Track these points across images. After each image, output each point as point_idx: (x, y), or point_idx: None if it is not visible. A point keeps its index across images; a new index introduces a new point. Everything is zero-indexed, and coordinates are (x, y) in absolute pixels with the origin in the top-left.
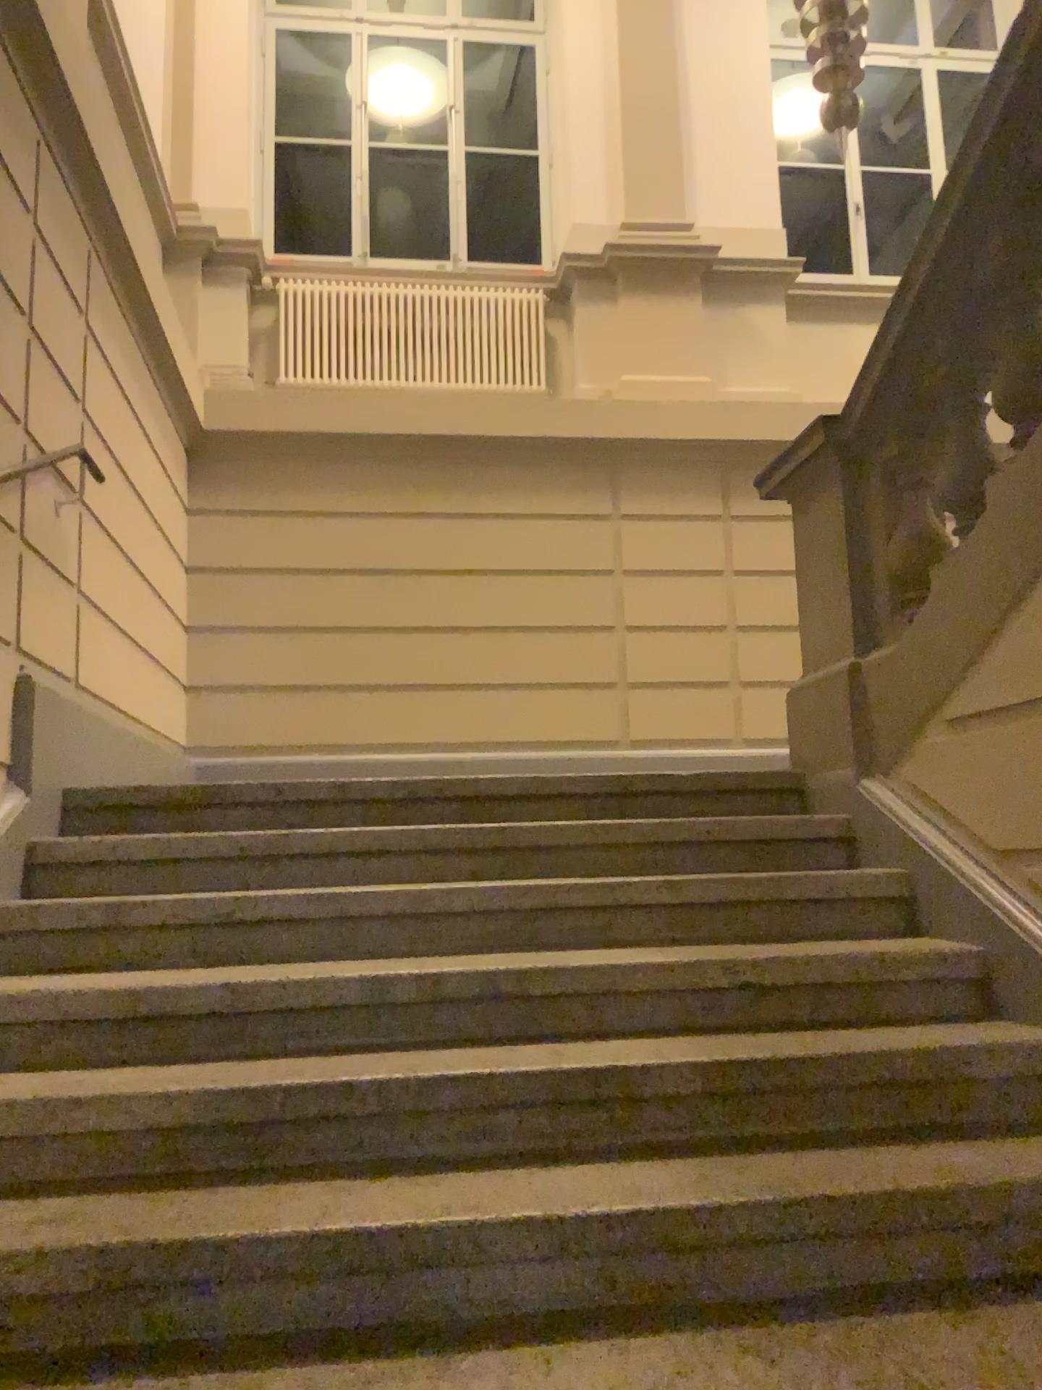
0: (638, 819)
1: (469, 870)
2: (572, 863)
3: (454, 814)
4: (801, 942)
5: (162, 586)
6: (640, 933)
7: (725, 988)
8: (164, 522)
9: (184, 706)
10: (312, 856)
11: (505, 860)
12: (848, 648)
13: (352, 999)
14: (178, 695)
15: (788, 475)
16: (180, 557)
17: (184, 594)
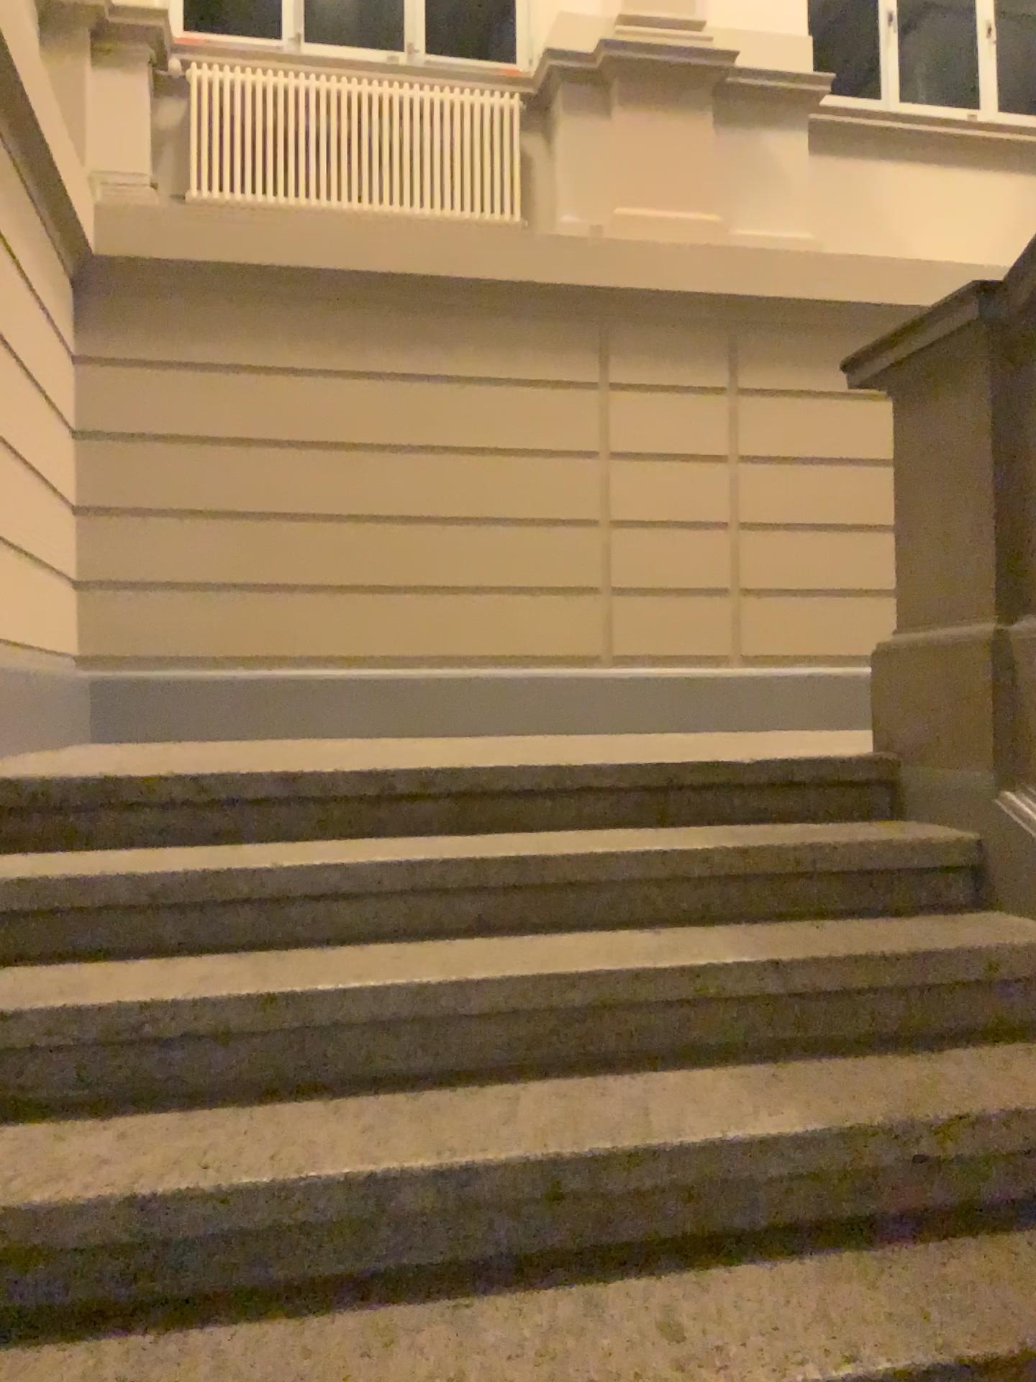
0: (697, 834)
1: (478, 924)
2: (620, 909)
3: (449, 826)
4: (957, 1051)
5: (41, 466)
6: (735, 1040)
7: (890, 1167)
8: (42, 381)
9: (73, 619)
10: (255, 900)
11: (525, 905)
12: (983, 607)
13: (335, 1214)
14: (66, 607)
15: (900, 360)
16: (65, 426)
17: (71, 475)
